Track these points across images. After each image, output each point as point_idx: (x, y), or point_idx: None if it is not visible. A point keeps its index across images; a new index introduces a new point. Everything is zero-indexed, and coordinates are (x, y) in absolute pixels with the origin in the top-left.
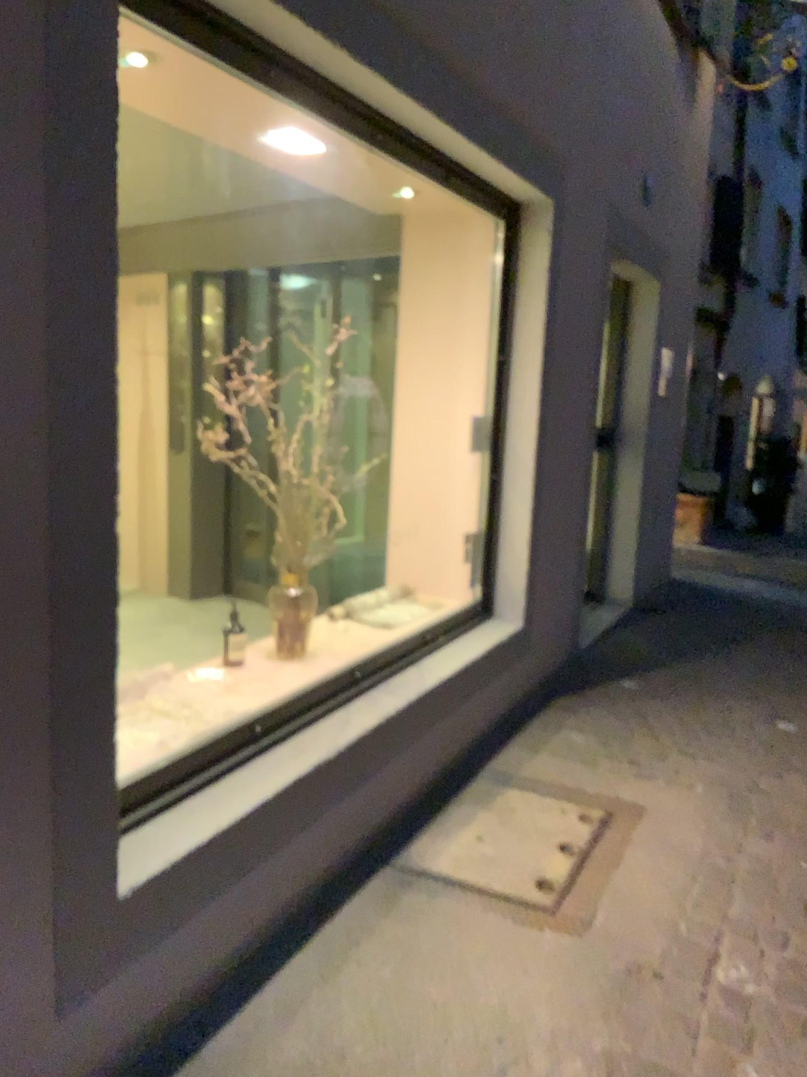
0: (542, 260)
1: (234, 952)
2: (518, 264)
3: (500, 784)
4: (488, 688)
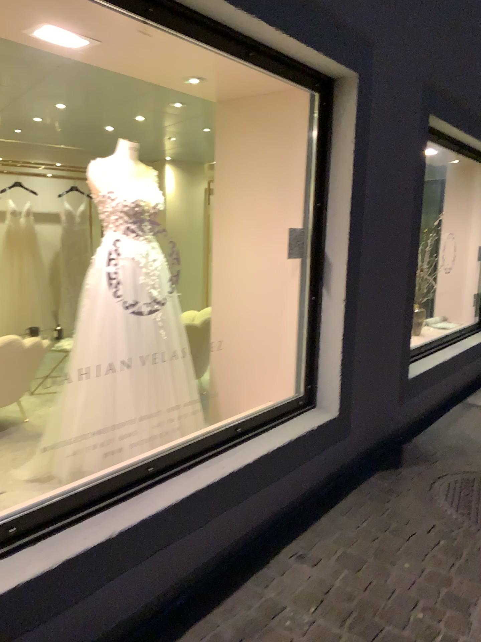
0: None
1: (424, 412)
2: None
3: None
4: None
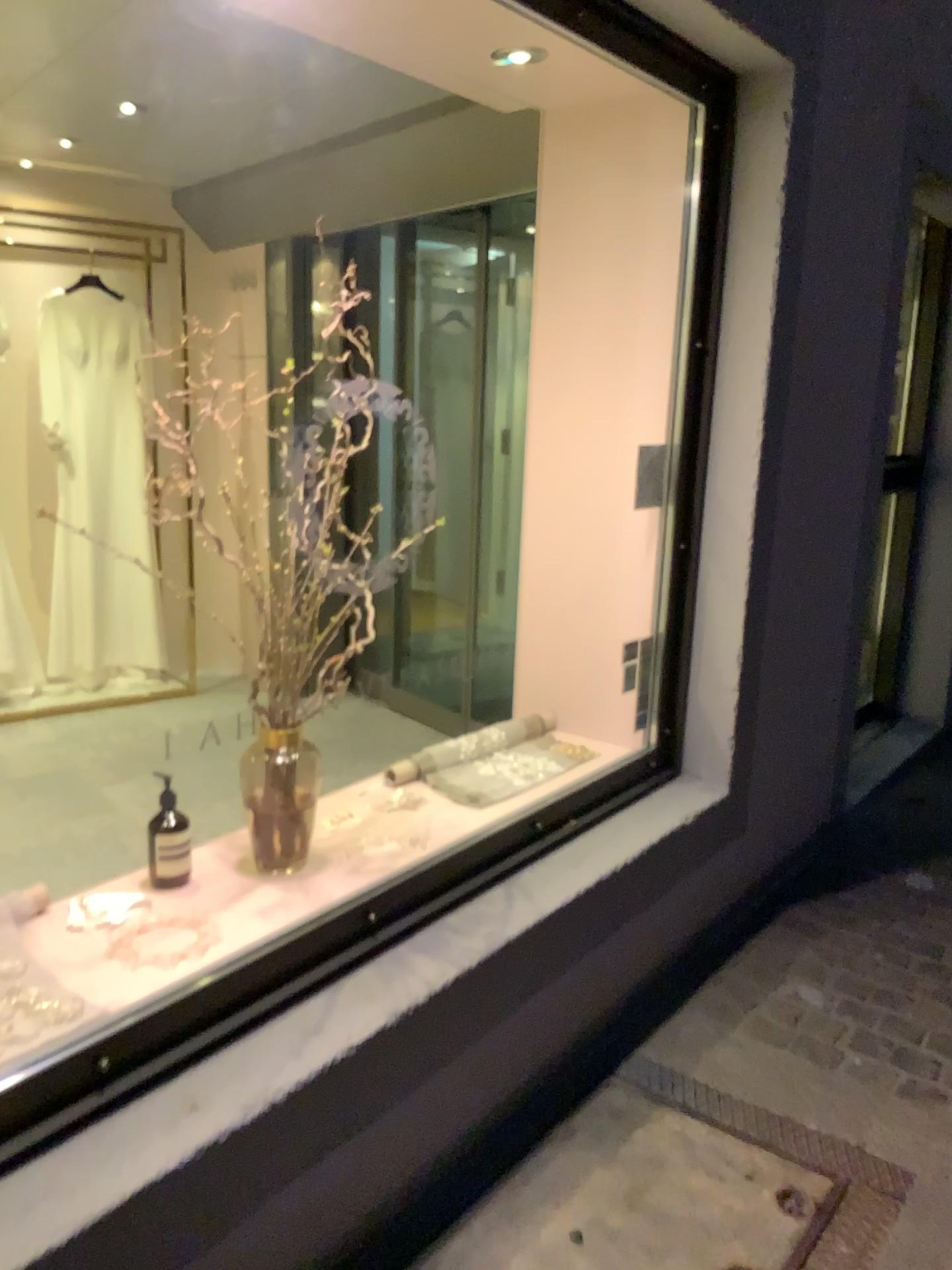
0: (775, 173)
1: None
2: (731, 180)
3: (644, 1100)
4: (657, 901)
